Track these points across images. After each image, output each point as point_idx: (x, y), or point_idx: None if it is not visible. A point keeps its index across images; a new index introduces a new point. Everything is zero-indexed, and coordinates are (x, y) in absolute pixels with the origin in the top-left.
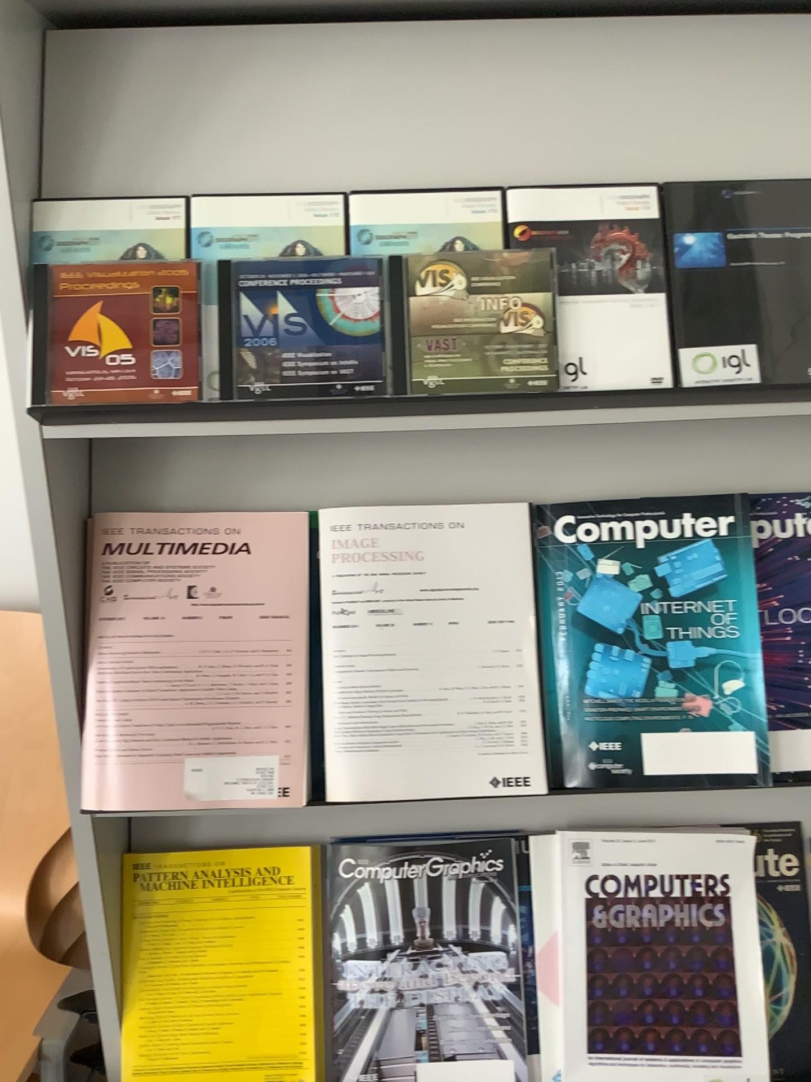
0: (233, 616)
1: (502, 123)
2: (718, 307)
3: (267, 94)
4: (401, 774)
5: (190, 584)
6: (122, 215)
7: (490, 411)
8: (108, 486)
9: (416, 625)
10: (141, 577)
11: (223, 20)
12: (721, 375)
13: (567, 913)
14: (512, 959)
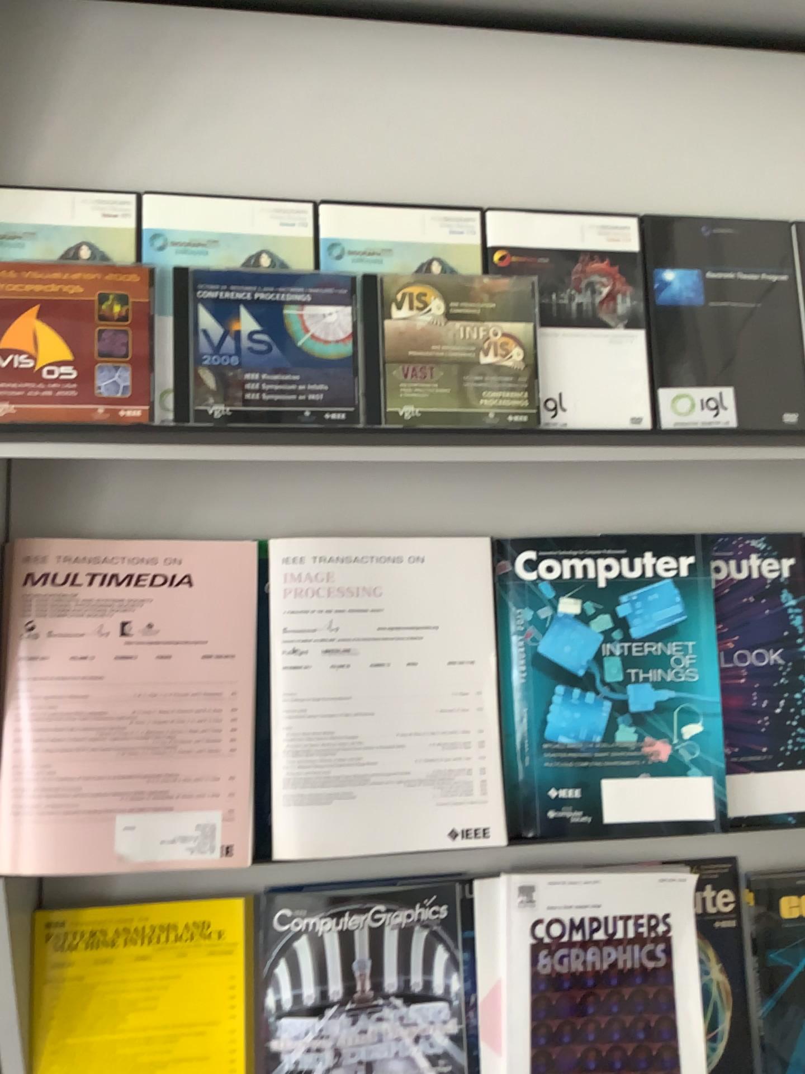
0: (172, 655)
1: (479, 140)
2: (697, 347)
3: (228, 86)
4: (355, 828)
5: (123, 620)
6: (62, 209)
7: (464, 445)
8: (29, 507)
9: (371, 666)
10: (69, 610)
11: (180, 0)
12: (699, 417)
13: (511, 959)
14: (454, 1009)
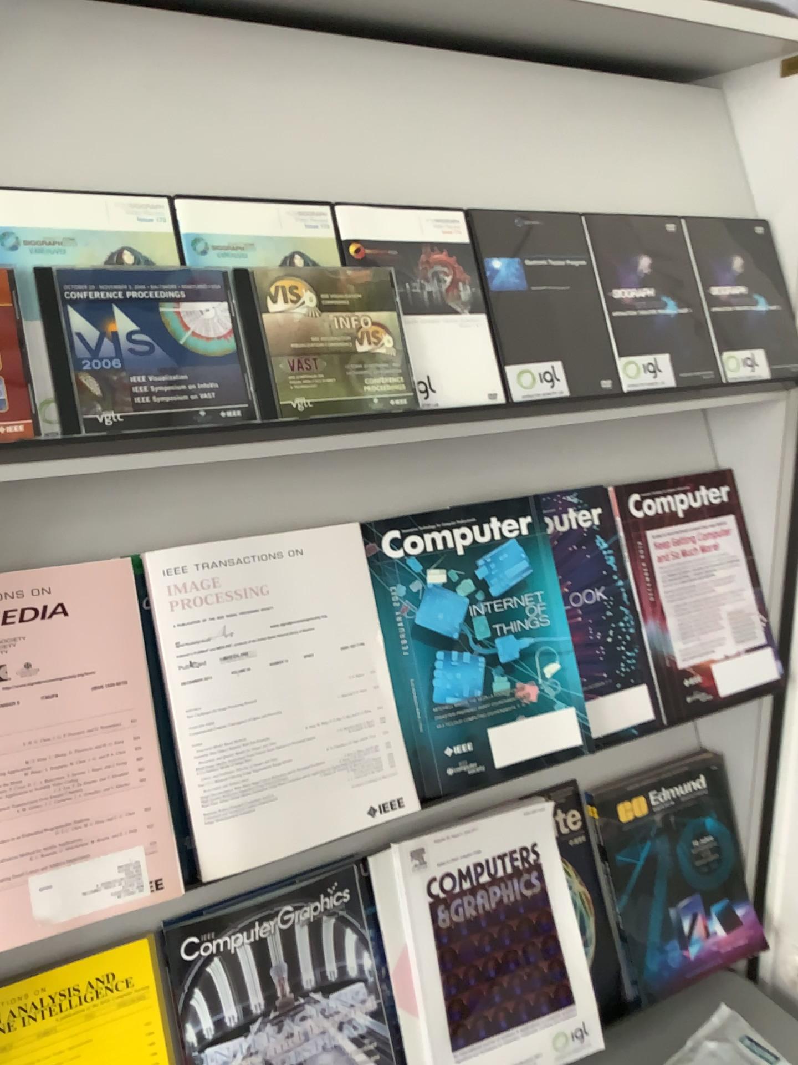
0: (58, 692)
1: (311, 137)
2: (528, 326)
3: (50, 74)
4: (280, 829)
5: None
6: None
7: (348, 432)
8: None
9: (268, 665)
10: None
11: None
12: (540, 388)
13: (413, 923)
14: (369, 986)
